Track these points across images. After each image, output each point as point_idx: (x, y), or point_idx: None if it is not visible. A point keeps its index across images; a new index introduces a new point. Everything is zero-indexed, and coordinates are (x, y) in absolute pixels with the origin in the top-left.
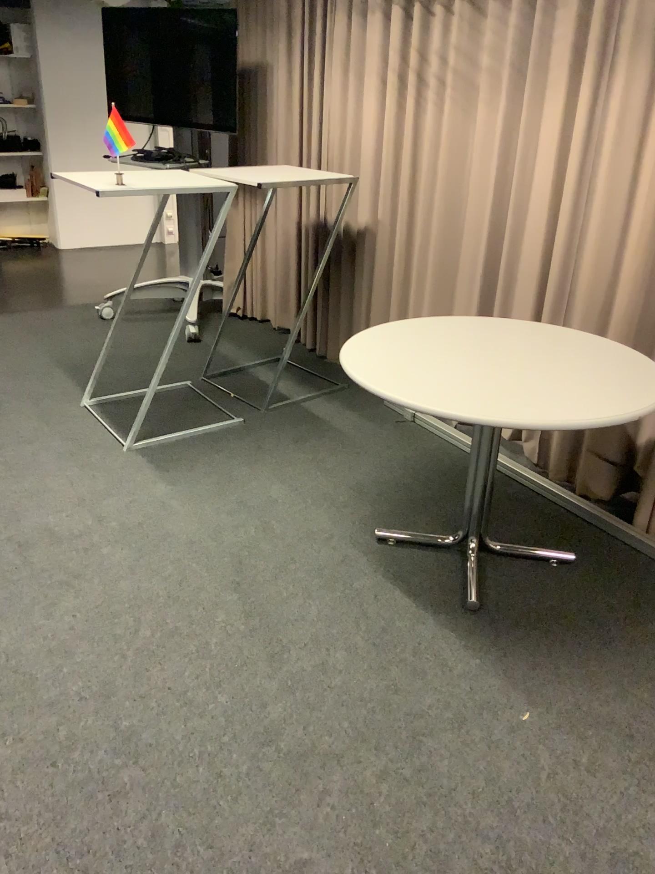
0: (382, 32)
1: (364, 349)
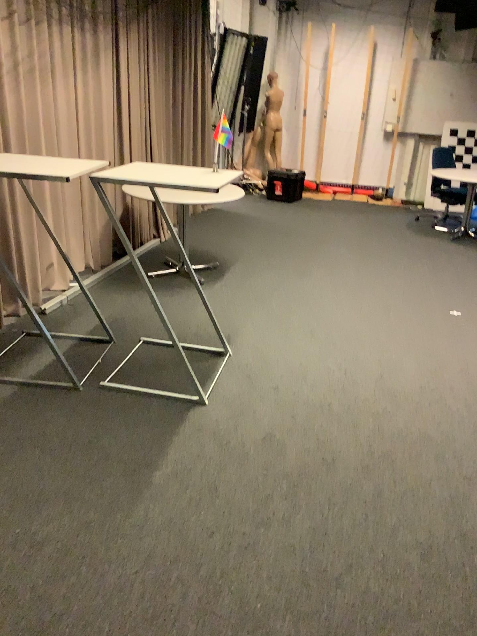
0: None
1: (213, 195)
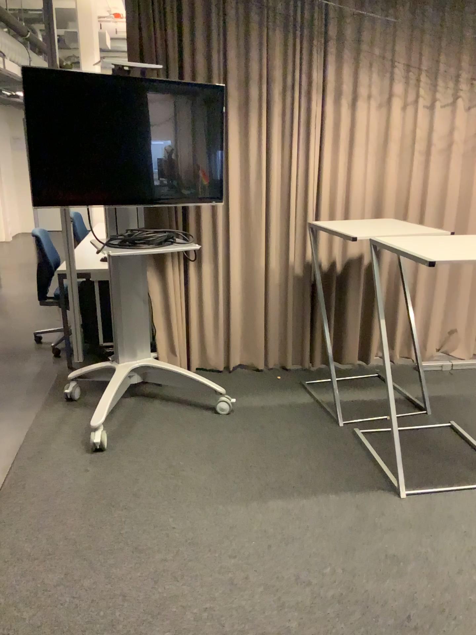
0: (375, 114)
1: None
